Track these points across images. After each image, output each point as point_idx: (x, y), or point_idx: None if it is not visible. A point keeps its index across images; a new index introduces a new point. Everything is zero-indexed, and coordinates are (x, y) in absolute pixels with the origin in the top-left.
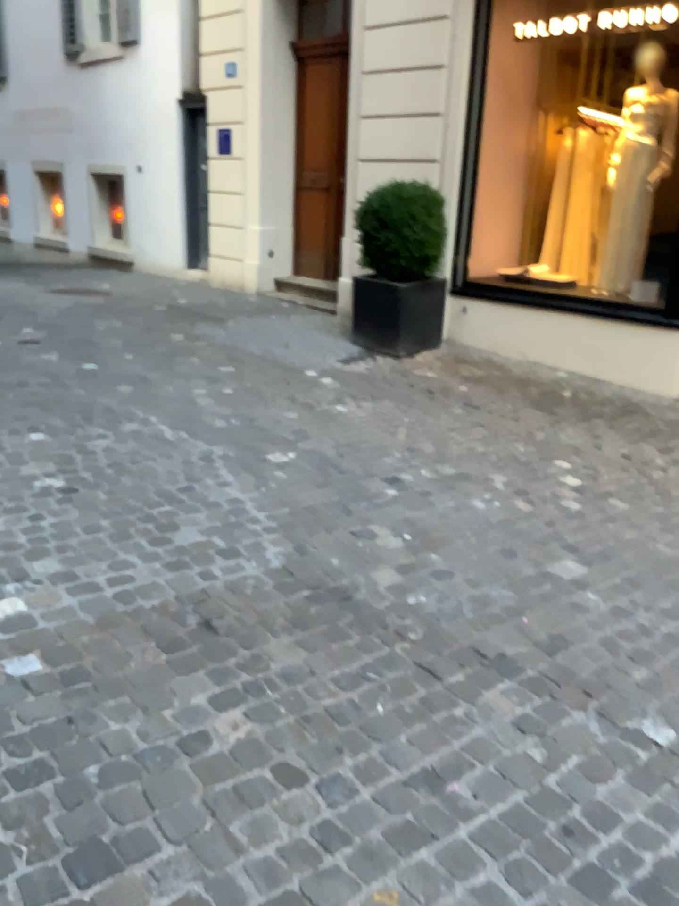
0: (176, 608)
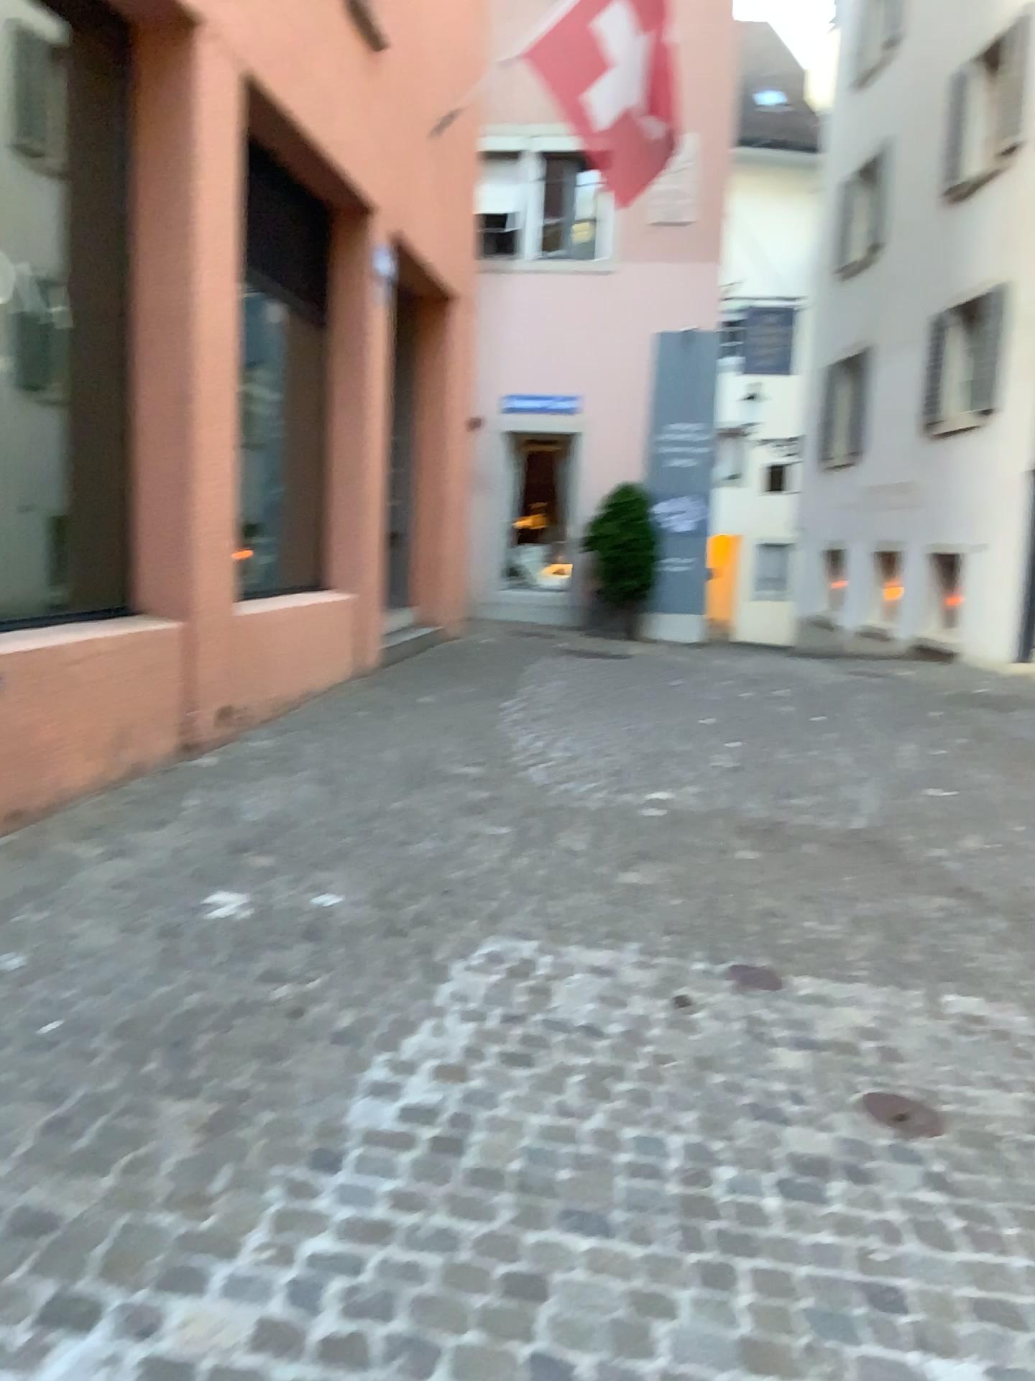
0: (759, 820)
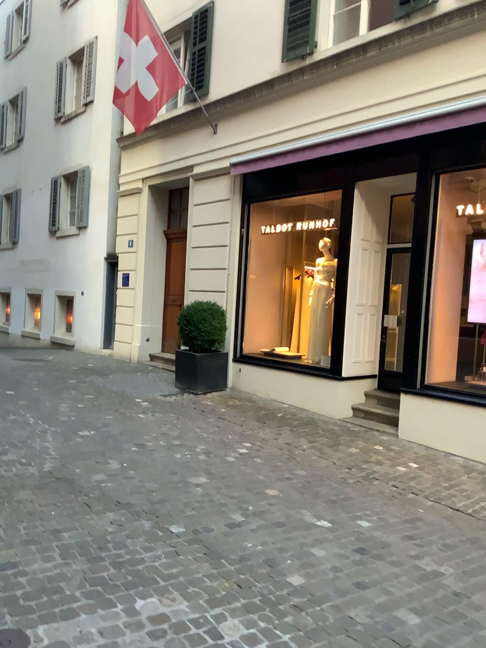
0: None
